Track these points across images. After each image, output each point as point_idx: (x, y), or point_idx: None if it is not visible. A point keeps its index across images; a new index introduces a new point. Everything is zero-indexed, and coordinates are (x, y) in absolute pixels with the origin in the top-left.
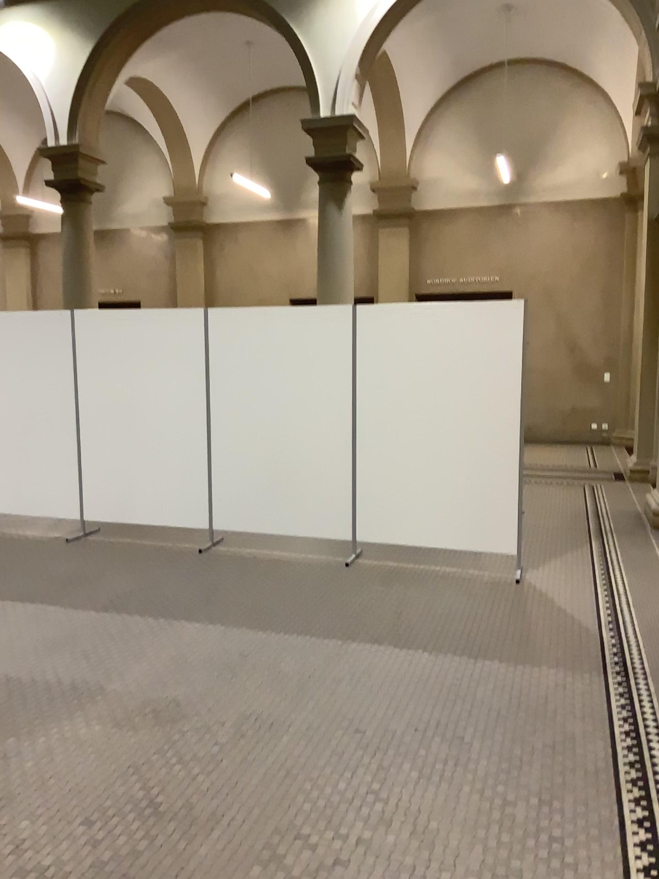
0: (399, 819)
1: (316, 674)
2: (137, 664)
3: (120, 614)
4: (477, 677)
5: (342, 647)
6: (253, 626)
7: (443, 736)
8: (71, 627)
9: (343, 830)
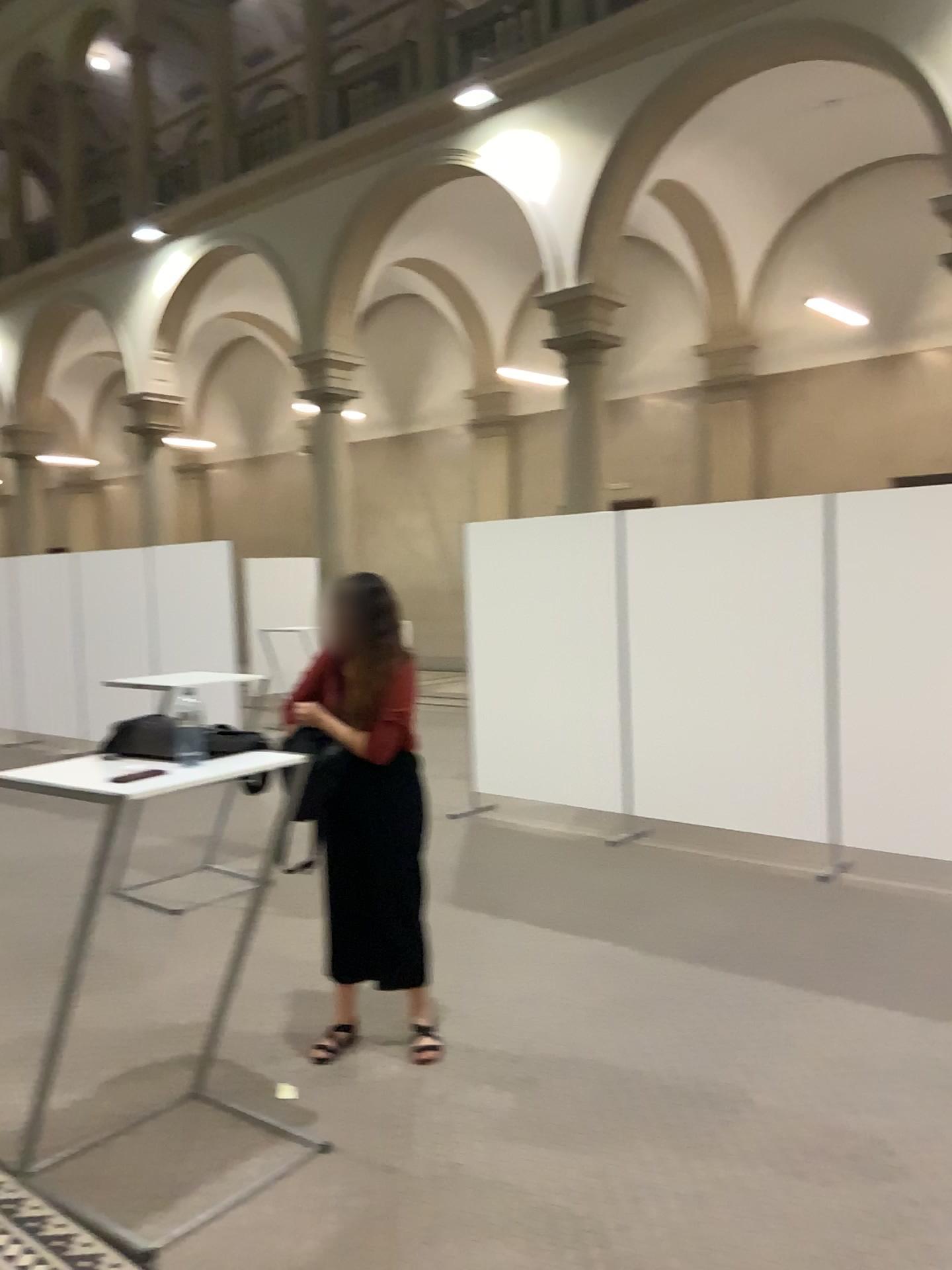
0: None
1: None
2: (798, 1066)
3: (740, 975)
4: None
5: None
6: None
7: None
8: (671, 989)
9: None
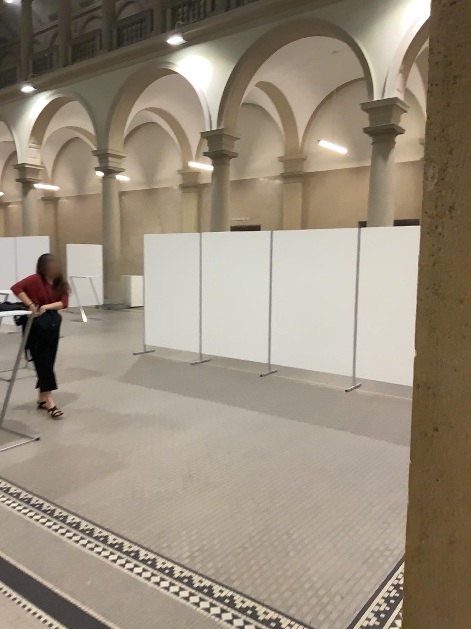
0: (308, 499)
1: (298, 438)
2: (206, 422)
3: (205, 400)
4: (391, 451)
5: (319, 428)
6: (274, 413)
7: (354, 473)
8: (178, 403)
9: (277, 498)
